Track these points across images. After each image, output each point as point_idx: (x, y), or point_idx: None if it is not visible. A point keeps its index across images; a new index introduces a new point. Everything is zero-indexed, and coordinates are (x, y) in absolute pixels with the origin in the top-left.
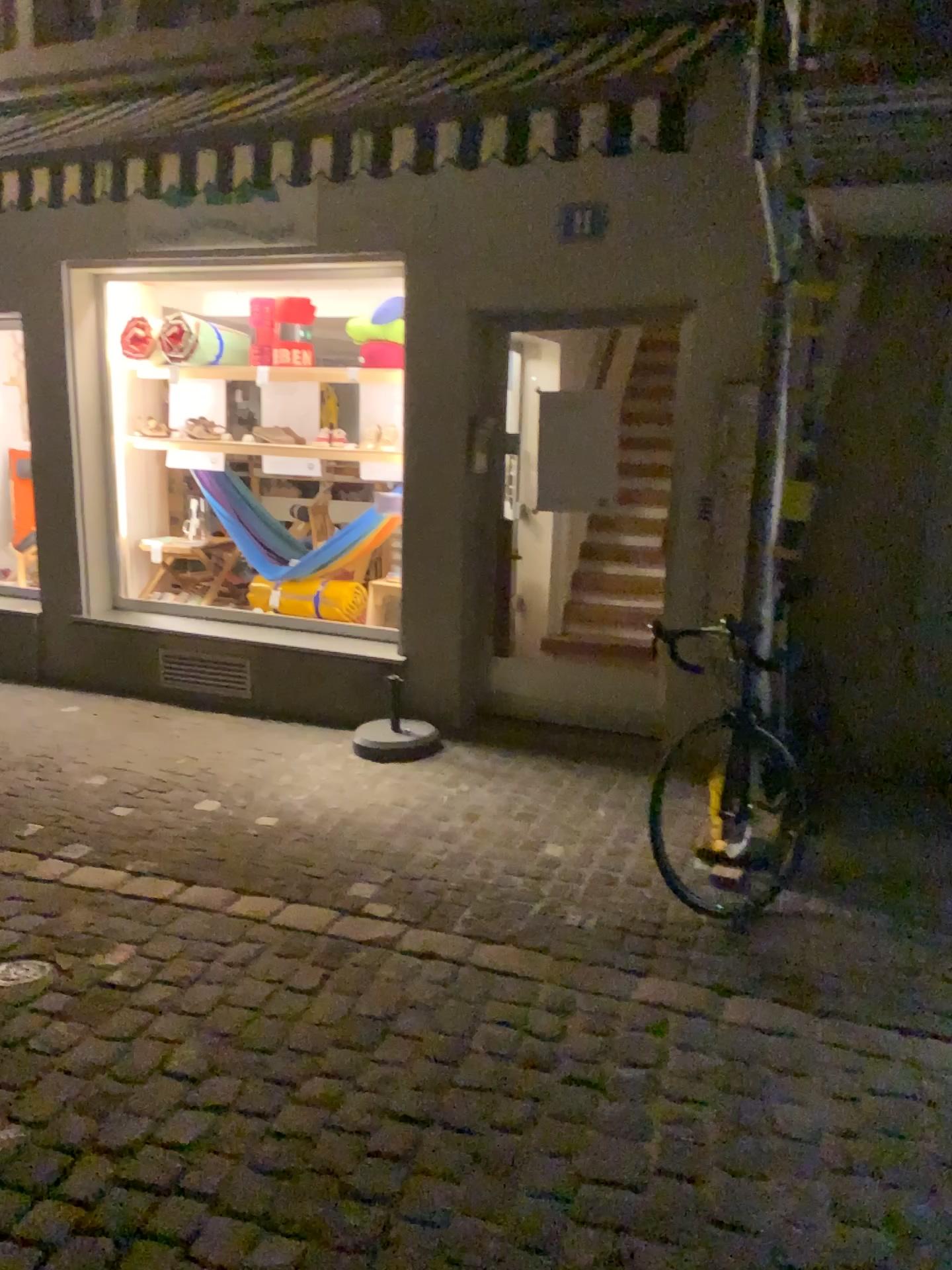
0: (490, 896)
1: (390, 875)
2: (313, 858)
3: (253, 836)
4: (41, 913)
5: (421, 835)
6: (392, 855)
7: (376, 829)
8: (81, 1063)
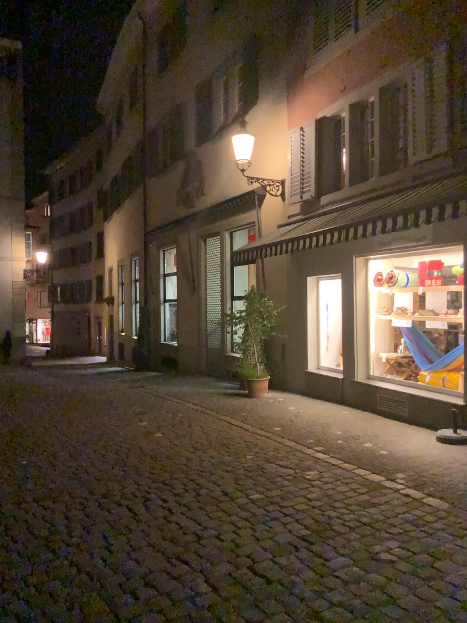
0: (444, 486)
1: (412, 473)
2: (389, 464)
3: (375, 455)
4: (298, 459)
5: (435, 465)
6: (418, 468)
7: (419, 461)
8: (285, 489)
